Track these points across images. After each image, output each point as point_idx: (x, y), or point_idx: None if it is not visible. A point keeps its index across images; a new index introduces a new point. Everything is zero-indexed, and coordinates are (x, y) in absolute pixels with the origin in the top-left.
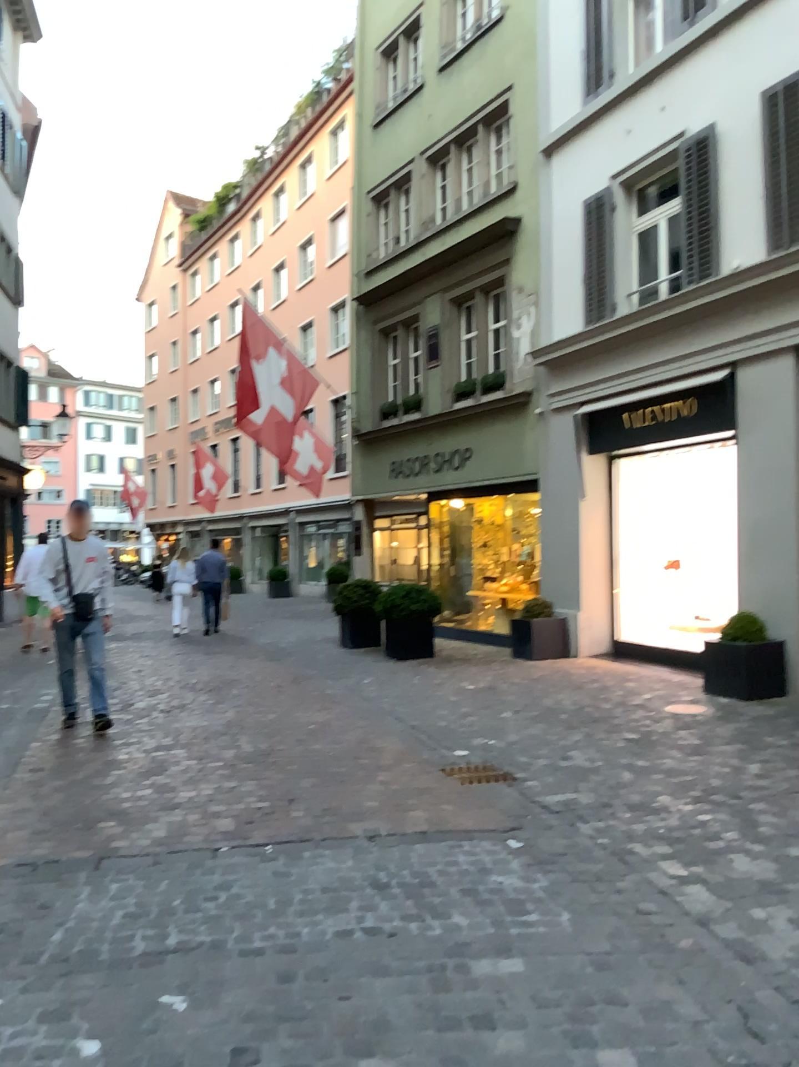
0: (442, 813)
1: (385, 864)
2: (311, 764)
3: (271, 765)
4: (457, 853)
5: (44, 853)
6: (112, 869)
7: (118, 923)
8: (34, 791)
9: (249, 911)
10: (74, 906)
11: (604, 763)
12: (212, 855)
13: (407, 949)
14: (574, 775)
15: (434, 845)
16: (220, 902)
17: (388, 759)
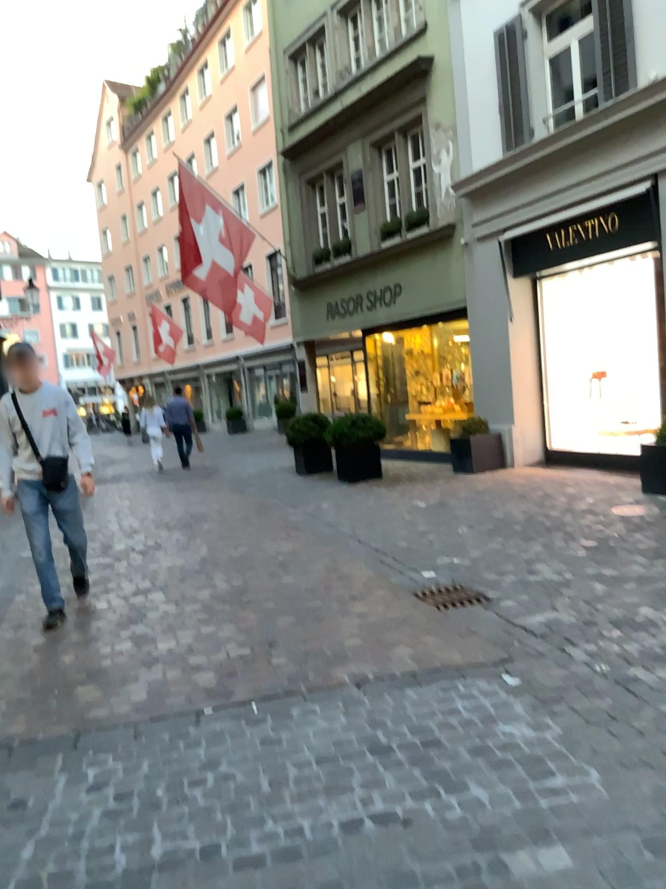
0: (429, 650)
1: (382, 722)
2: (287, 602)
3: (247, 606)
4: (455, 699)
5: (18, 734)
6: (89, 752)
7: (95, 831)
8: (12, 655)
9: (241, 802)
10: (45, 809)
11: (578, 577)
12: (195, 724)
13: (430, 848)
14: (551, 593)
15: (428, 690)
16: (207, 791)
17: (362, 590)
